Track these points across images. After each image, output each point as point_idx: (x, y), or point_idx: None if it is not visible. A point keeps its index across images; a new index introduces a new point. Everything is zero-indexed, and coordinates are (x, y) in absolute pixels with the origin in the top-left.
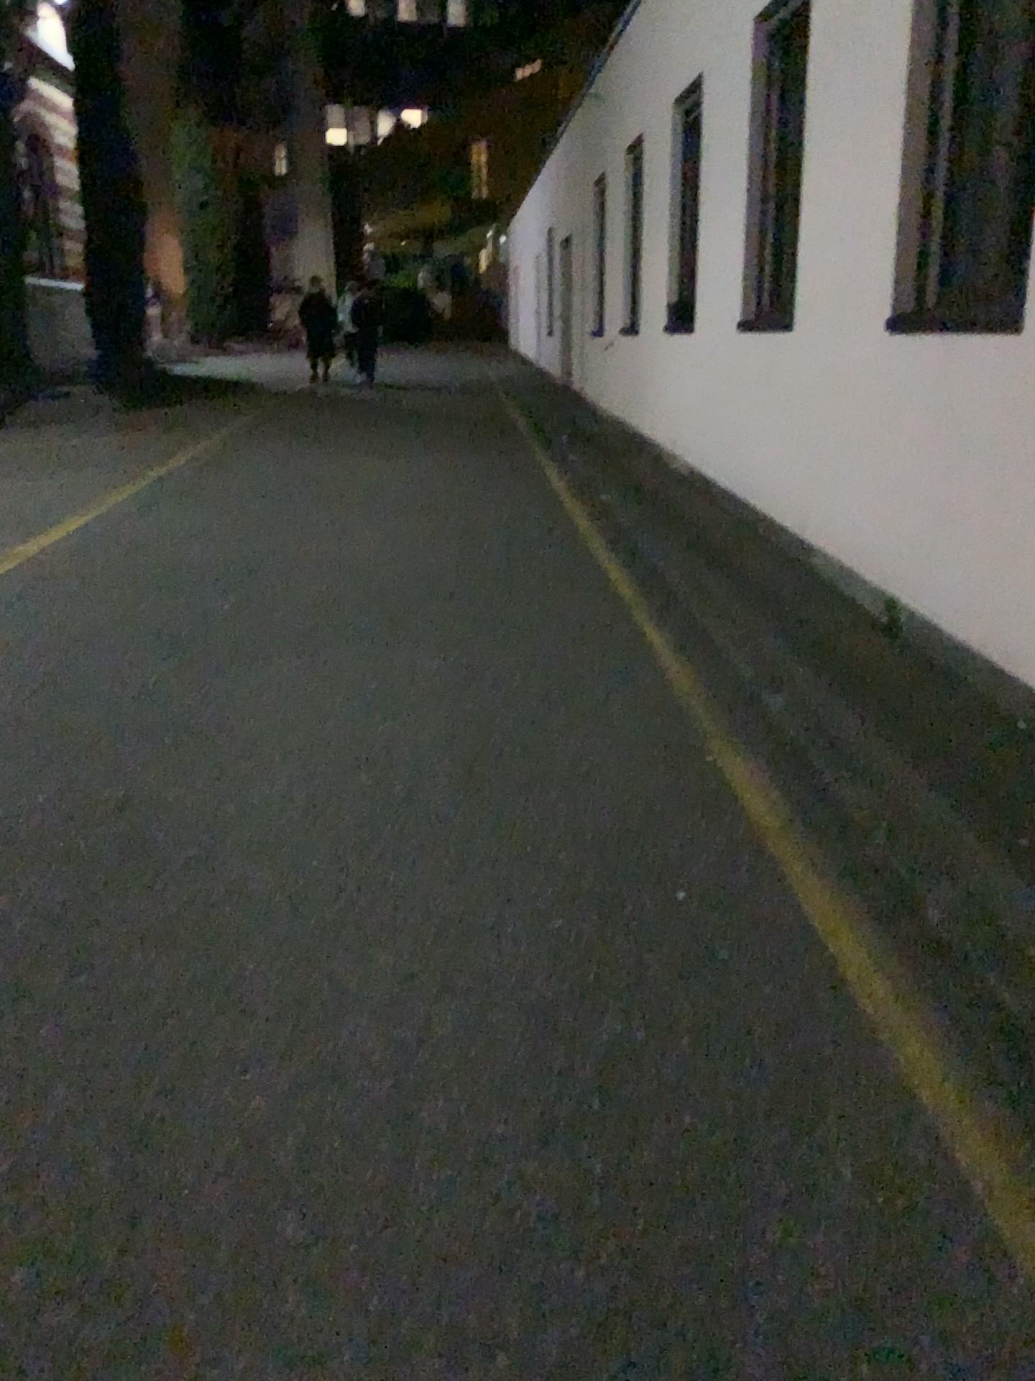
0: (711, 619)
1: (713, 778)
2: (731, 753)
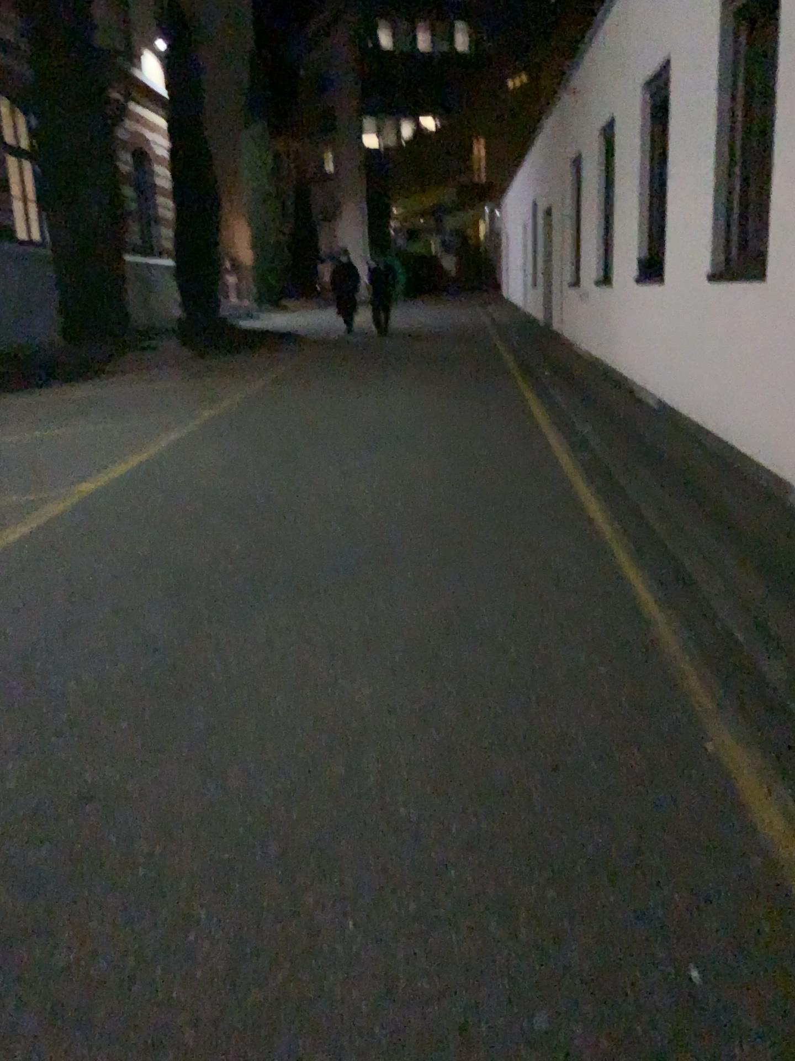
0: (695, 562)
1: (715, 770)
2: (732, 734)
